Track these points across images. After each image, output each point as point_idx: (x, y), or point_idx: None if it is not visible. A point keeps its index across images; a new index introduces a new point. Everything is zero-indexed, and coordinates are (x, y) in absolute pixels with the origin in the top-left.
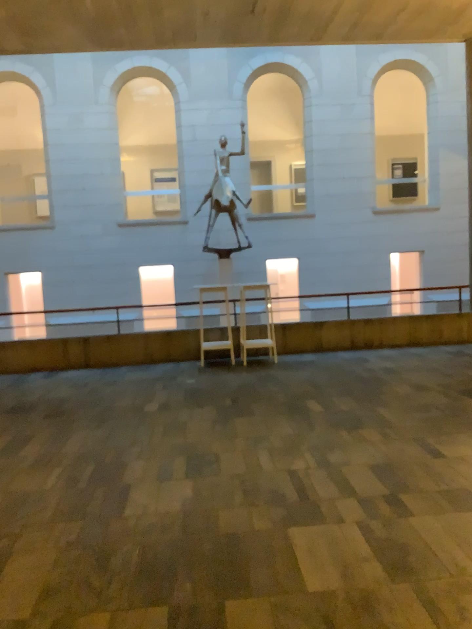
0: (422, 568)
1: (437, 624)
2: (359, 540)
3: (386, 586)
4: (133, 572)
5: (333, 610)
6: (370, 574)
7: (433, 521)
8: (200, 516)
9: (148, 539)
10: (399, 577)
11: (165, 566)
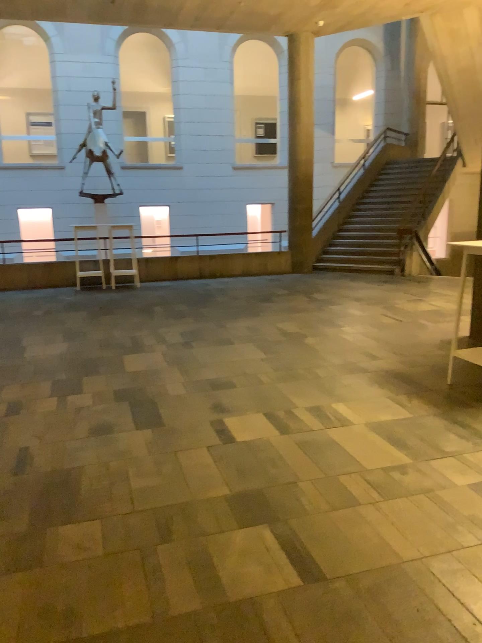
0: (186, 362)
1: (183, 375)
2: (159, 356)
3: (165, 367)
4: (33, 371)
5: (136, 375)
6: (159, 365)
7: (201, 348)
8: (72, 352)
9: (40, 361)
10: (174, 365)
11: (51, 368)
